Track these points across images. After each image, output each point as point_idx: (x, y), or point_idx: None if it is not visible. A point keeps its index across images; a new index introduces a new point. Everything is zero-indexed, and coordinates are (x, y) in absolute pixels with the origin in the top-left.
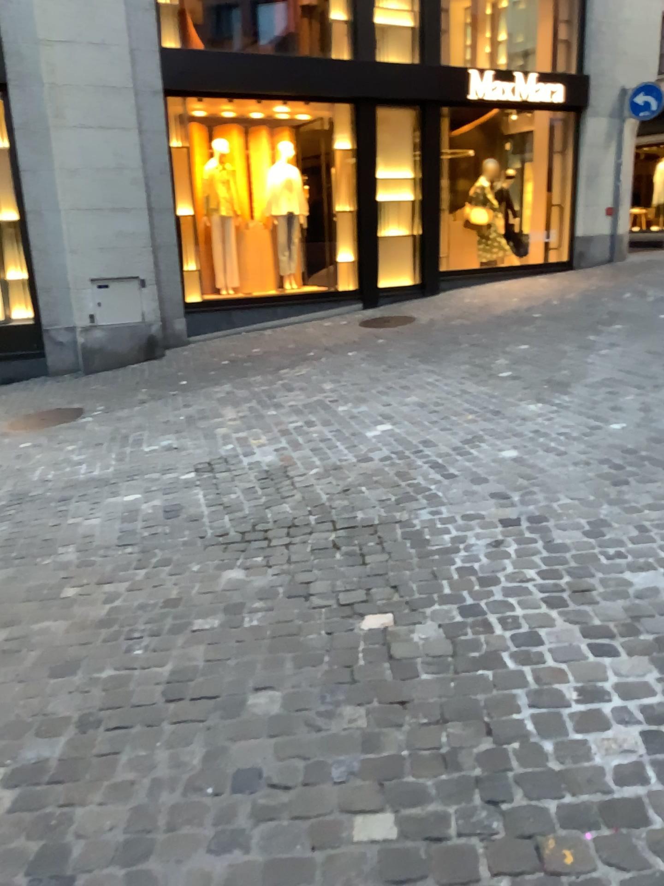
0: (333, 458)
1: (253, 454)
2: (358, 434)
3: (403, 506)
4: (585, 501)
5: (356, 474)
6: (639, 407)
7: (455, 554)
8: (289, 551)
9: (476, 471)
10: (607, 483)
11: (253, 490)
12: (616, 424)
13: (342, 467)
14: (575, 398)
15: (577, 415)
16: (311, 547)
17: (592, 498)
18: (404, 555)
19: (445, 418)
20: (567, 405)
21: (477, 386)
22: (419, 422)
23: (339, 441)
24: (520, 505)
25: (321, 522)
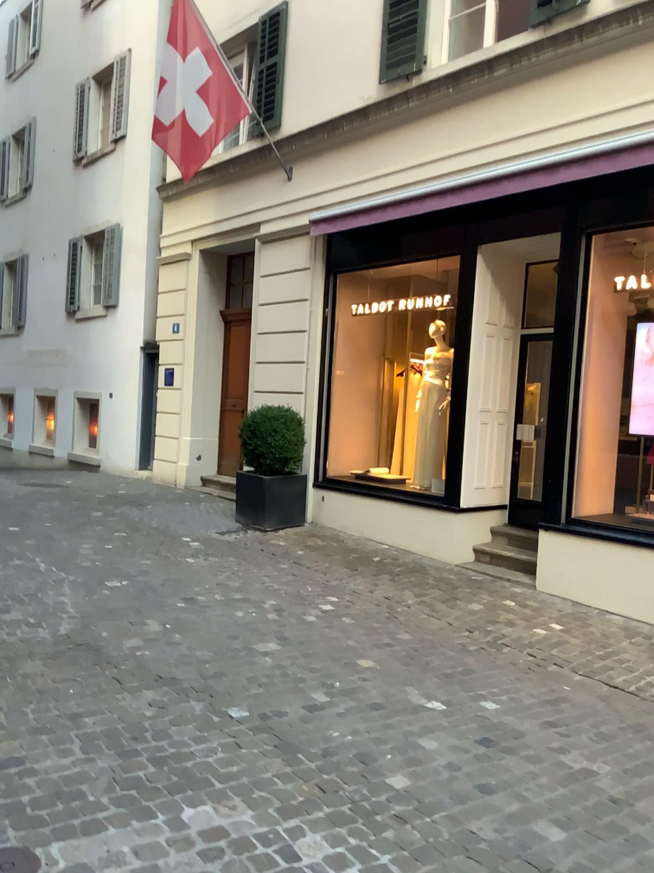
0: None
1: None
2: None
3: None
4: None
5: None
6: None
7: None
8: None
9: None
10: None
11: None
12: None
13: None
14: None
15: None
16: None
17: None
18: None
19: None
20: None
21: None
22: None
23: None
24: None
25: None
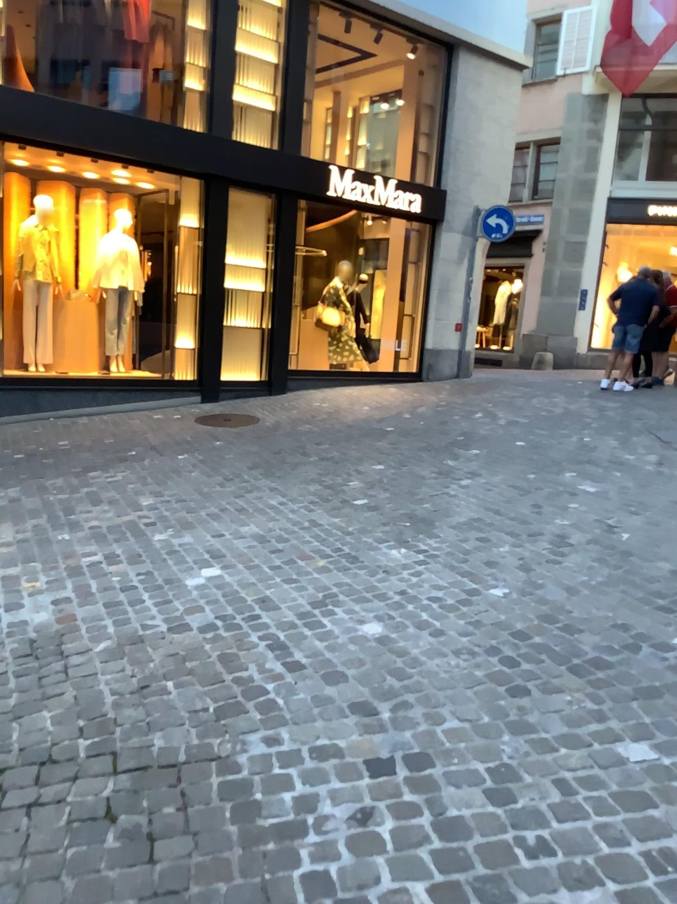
0: (135, 623)
1: (22, 608)
2: (173, 583)
3: (225, 722)
4: (480, 727)
5: (163, 654)
6: (520, 564)
7: (300, 837)
8: (31, 822)
9: (328, 659)
10: (502, 691)
11: (5, 676)
12: (498, 589)
13: (145, 638)
14: (444, 547)
15: (451, 572)
16: (70, 813)
17: (488, 721)
18: (220, 837)
19: (288, 563)
20: (436, 556)
21: (328, 518)
22: (255, 568)
23: (146, 593)
24: (392, 730)
25: (96, 754)
